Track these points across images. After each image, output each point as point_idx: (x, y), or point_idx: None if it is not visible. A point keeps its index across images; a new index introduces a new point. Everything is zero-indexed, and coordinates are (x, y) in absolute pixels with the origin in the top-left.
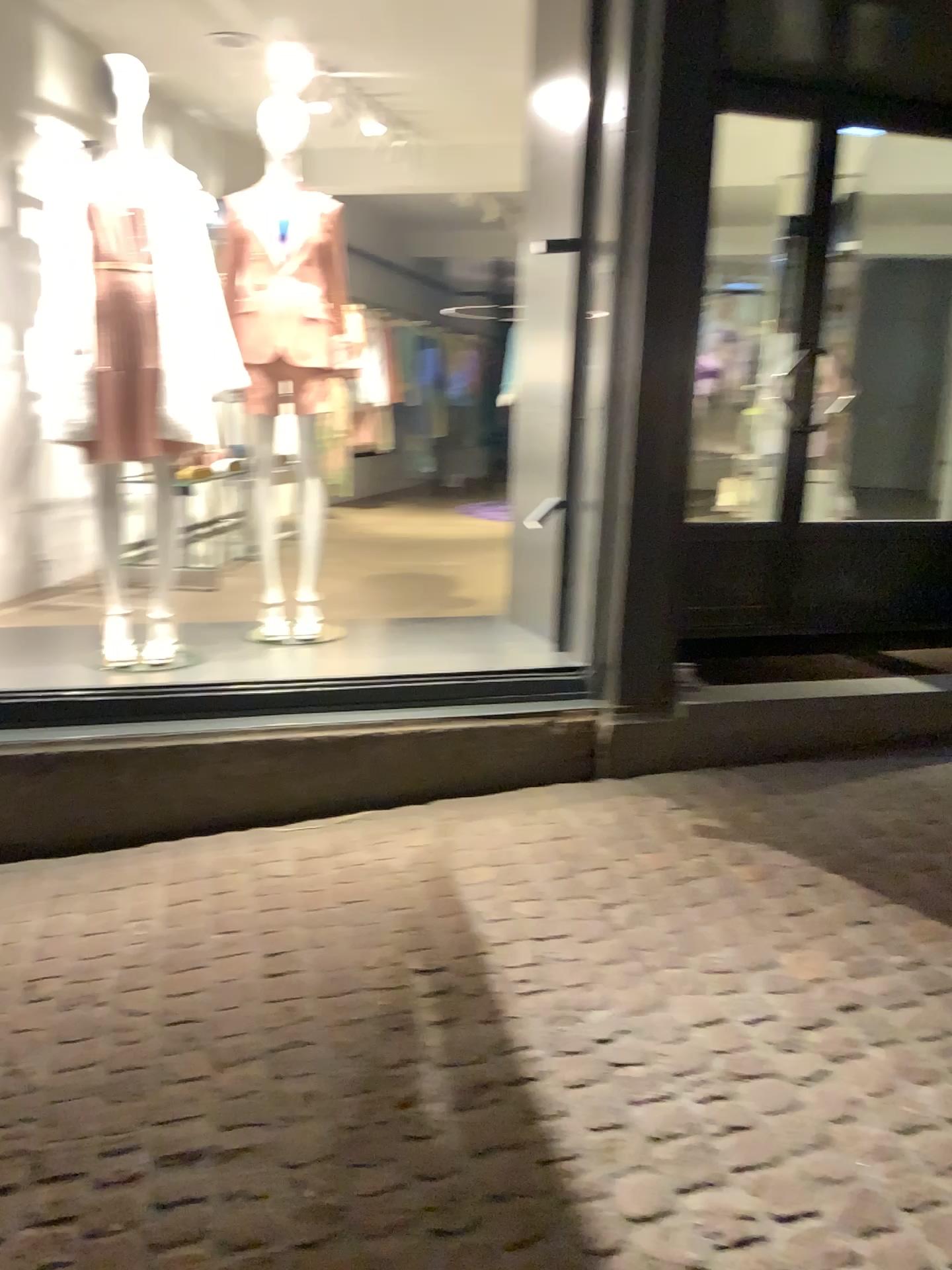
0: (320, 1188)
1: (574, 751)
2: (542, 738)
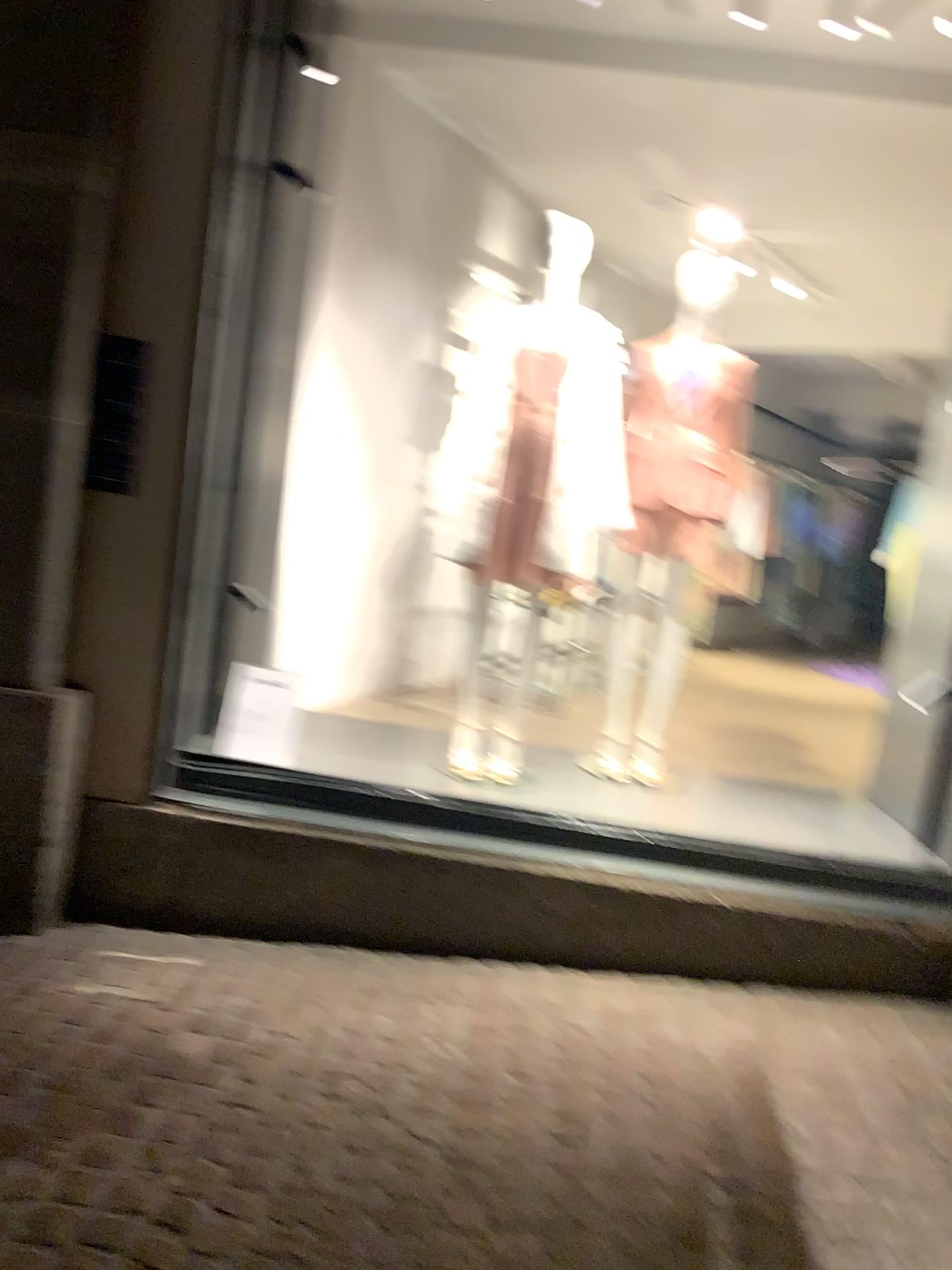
0: None
1: (928, 970)
2: (892, 946)
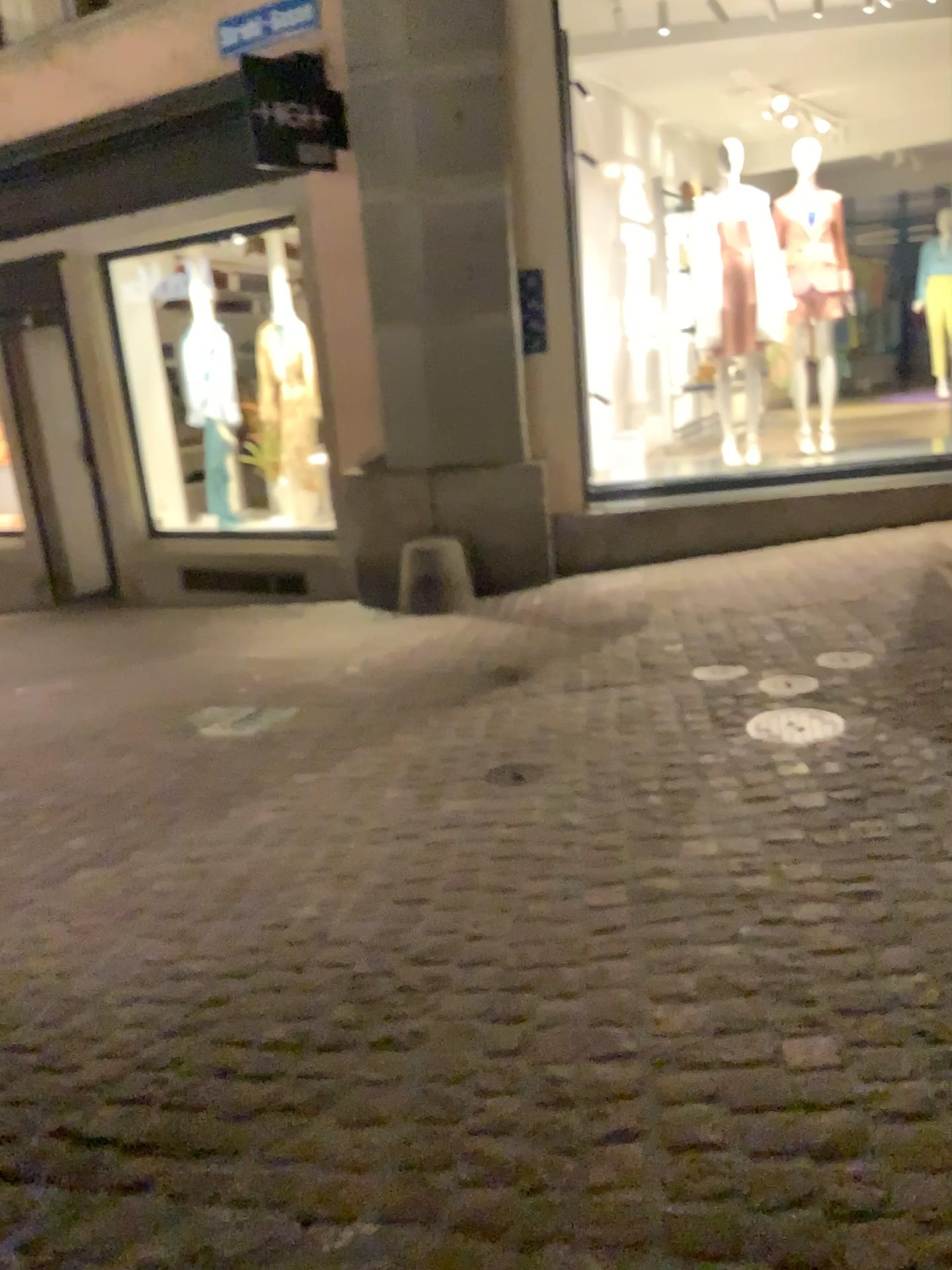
0: (916, 599)
1: None
2: None
